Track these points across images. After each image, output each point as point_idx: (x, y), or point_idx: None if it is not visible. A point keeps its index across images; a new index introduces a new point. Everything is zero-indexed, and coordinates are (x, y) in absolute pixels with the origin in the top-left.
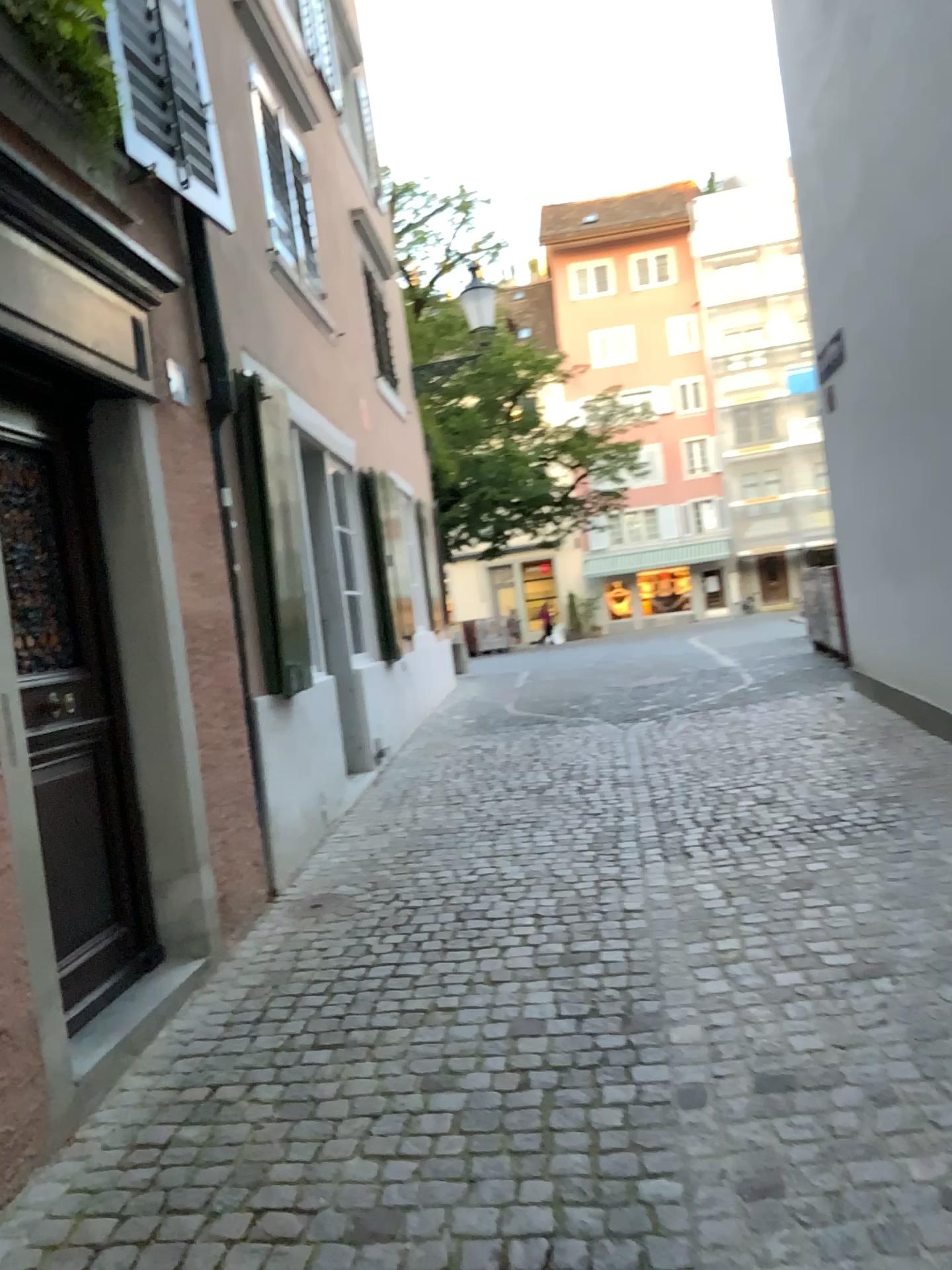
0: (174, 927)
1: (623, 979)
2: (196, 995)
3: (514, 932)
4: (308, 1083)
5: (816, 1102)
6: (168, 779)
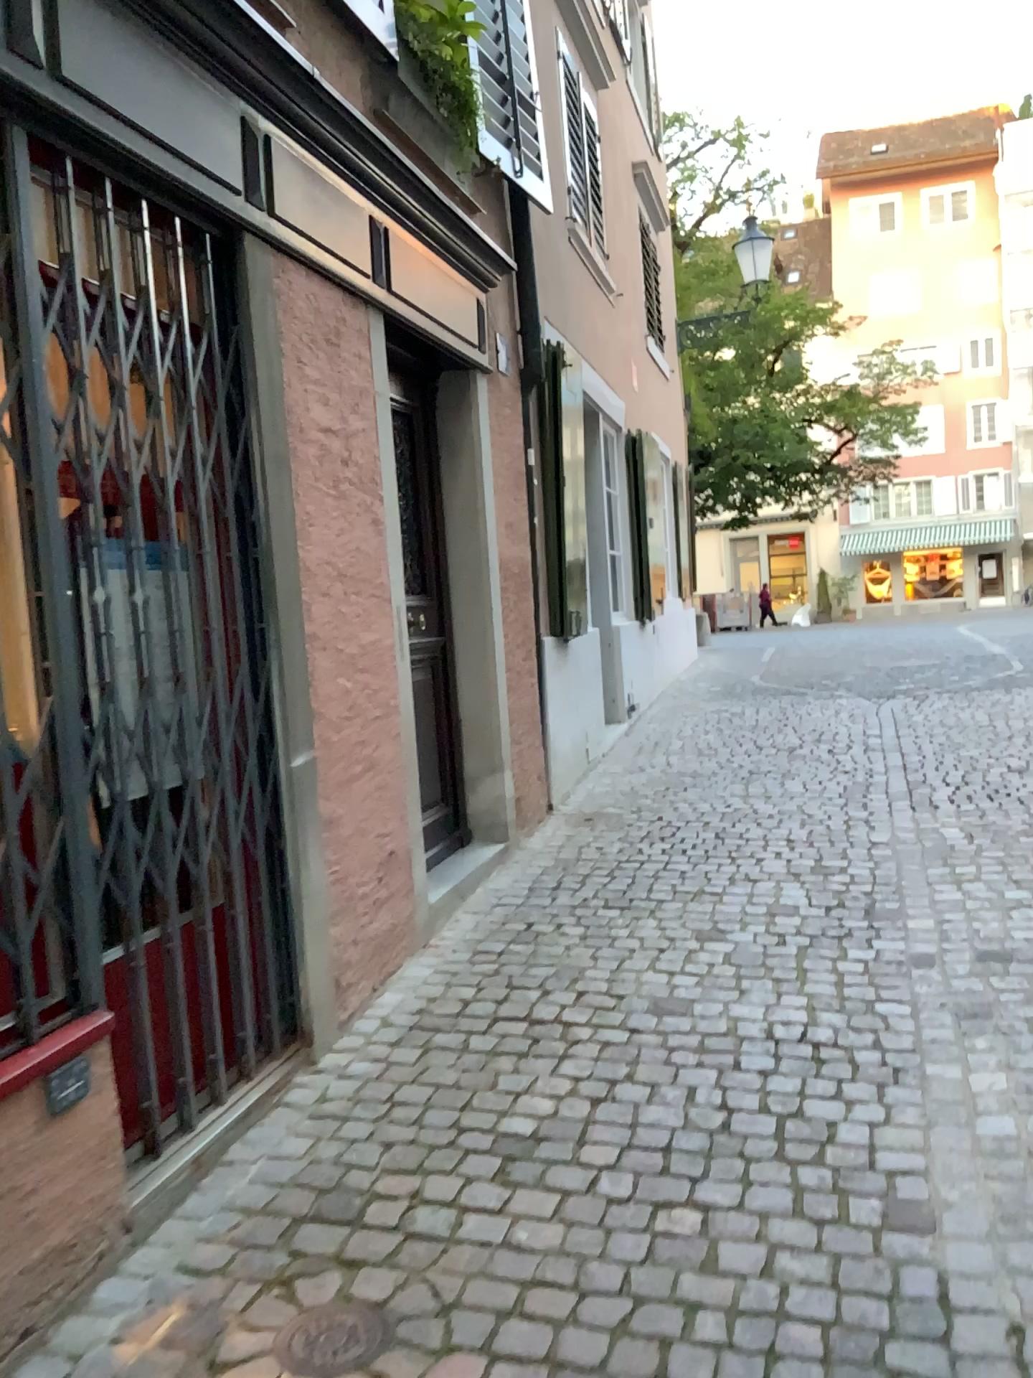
0: (484, 815)
1: (867, 885)
2: (501, 870)
3: (771, 848)
4: (606, 929)
5: (1025, 968)
6: (485, 693)
